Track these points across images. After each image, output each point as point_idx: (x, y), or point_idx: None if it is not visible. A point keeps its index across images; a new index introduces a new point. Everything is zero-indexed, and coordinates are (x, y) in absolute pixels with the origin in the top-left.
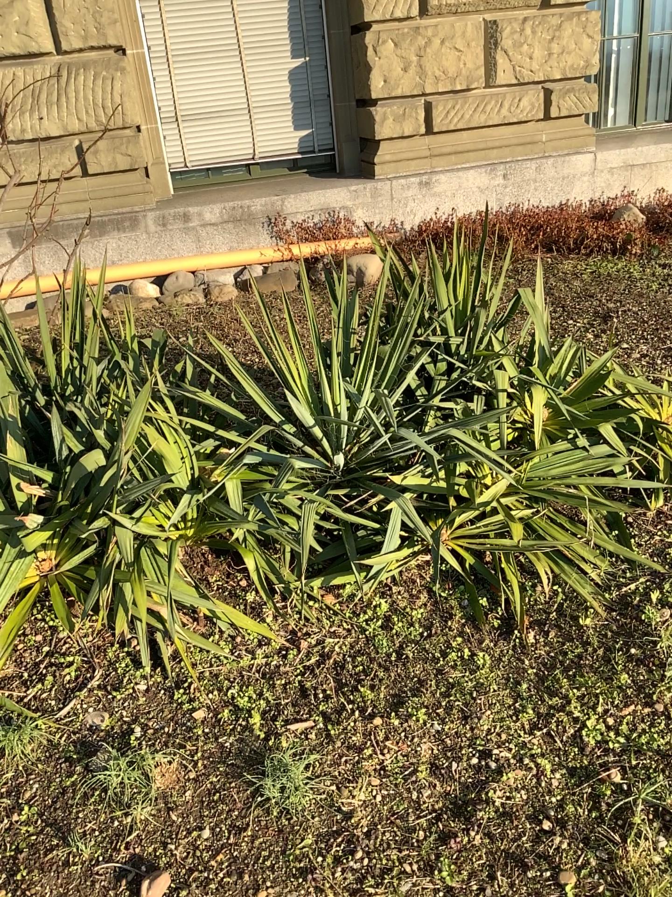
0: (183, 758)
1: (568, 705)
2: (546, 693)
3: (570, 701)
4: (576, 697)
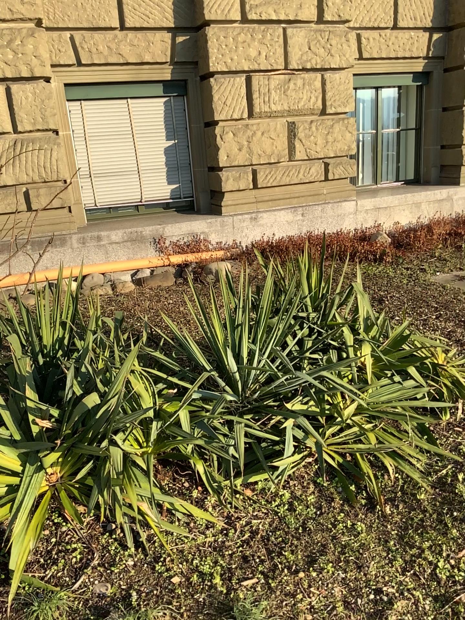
0: (173, 612)
1: (424, 554)
2: (407, 546)
3: (424, 550)
4: (428, 547)
